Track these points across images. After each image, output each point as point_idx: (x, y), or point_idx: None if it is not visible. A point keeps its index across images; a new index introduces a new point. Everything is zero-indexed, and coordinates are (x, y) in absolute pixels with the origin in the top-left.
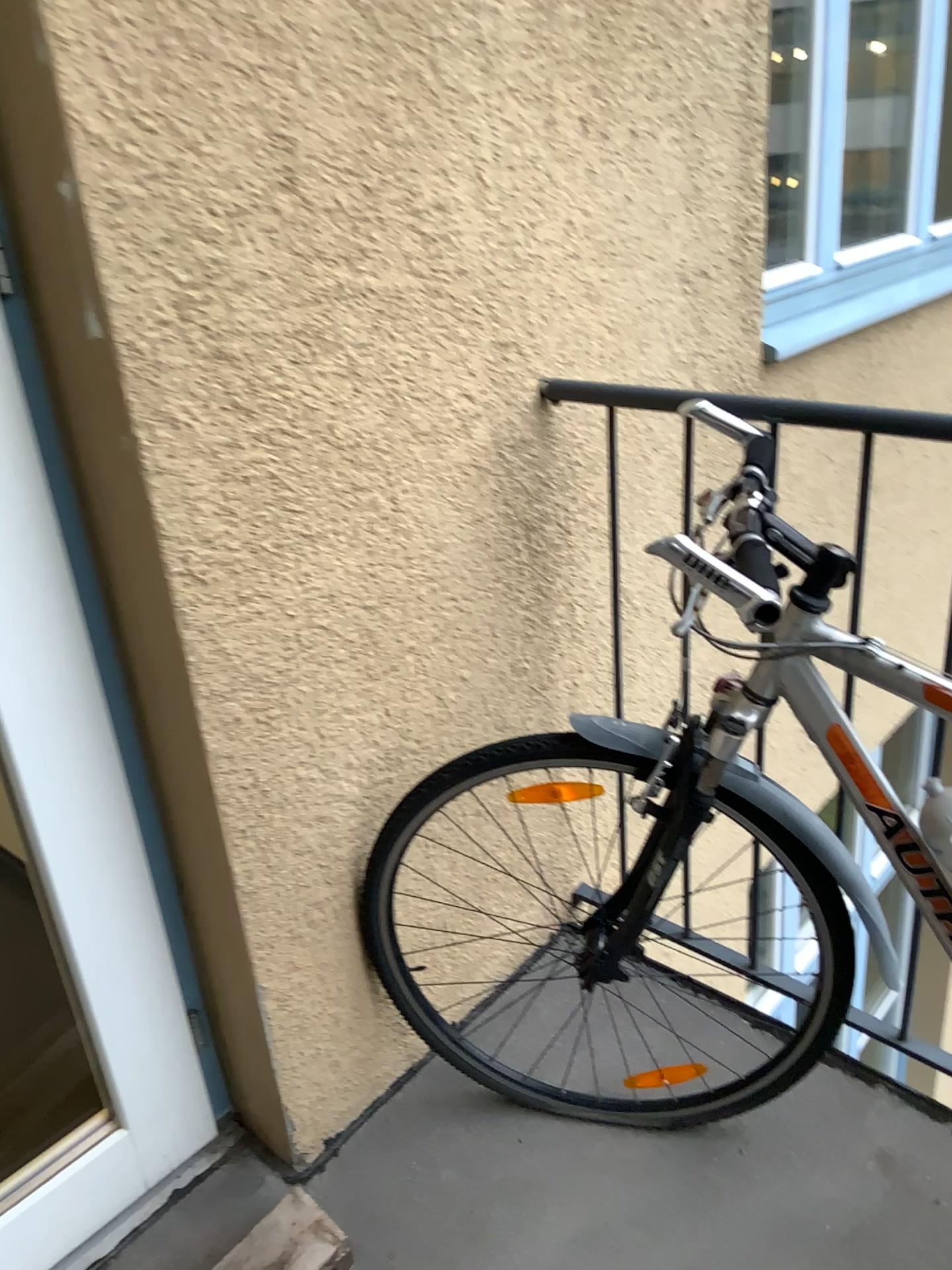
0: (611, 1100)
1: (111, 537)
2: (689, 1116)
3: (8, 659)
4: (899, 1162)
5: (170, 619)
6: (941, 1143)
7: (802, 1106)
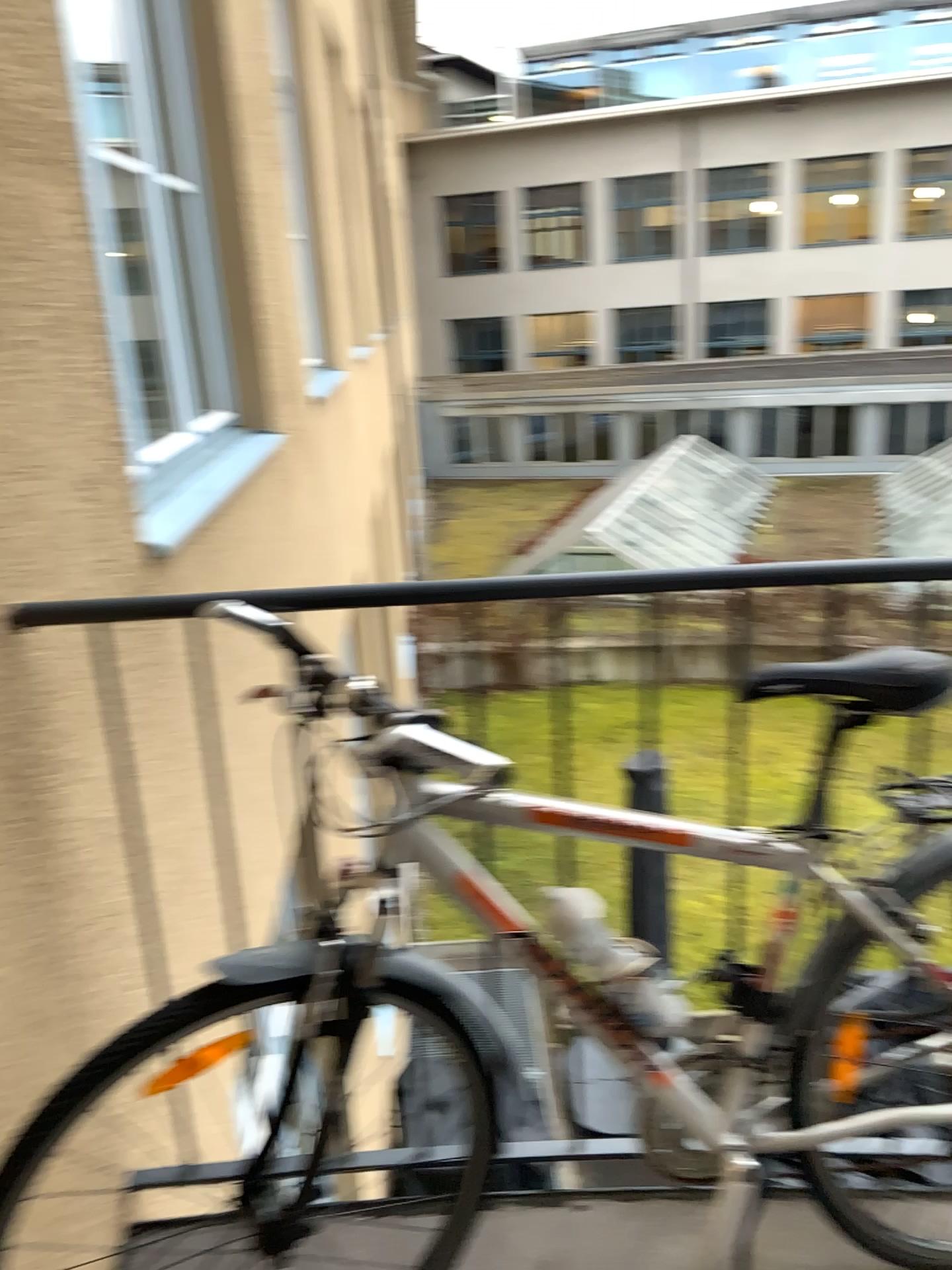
0: None
1: None
2: None
3: None
4: (557, 1260)
5: None
6: (575, 1221)
7: (459, 1265)
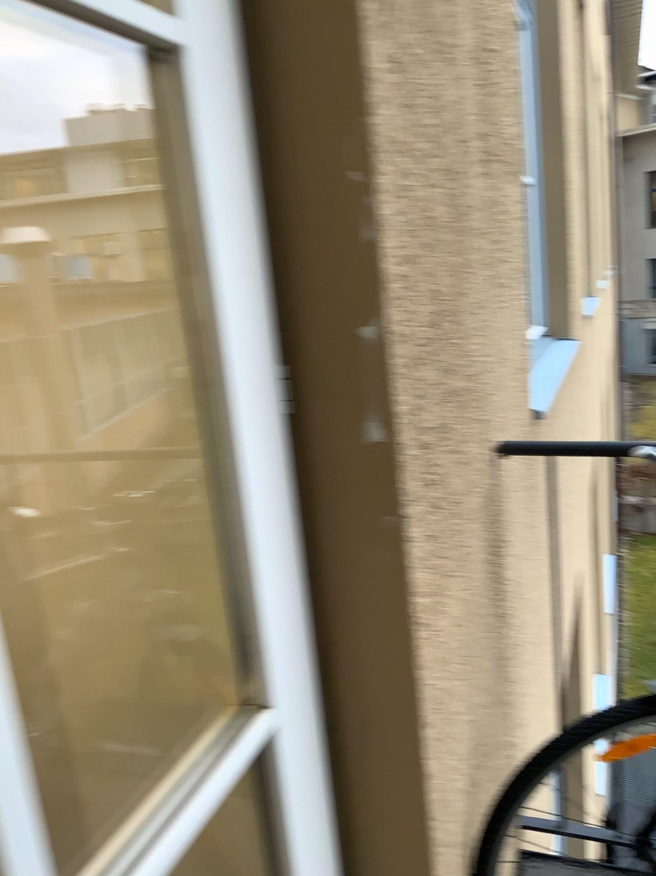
0: None
1: (336, 601)
2: None
3: (278, 728)
4: None
5: (393, 663)
6: None
7: None
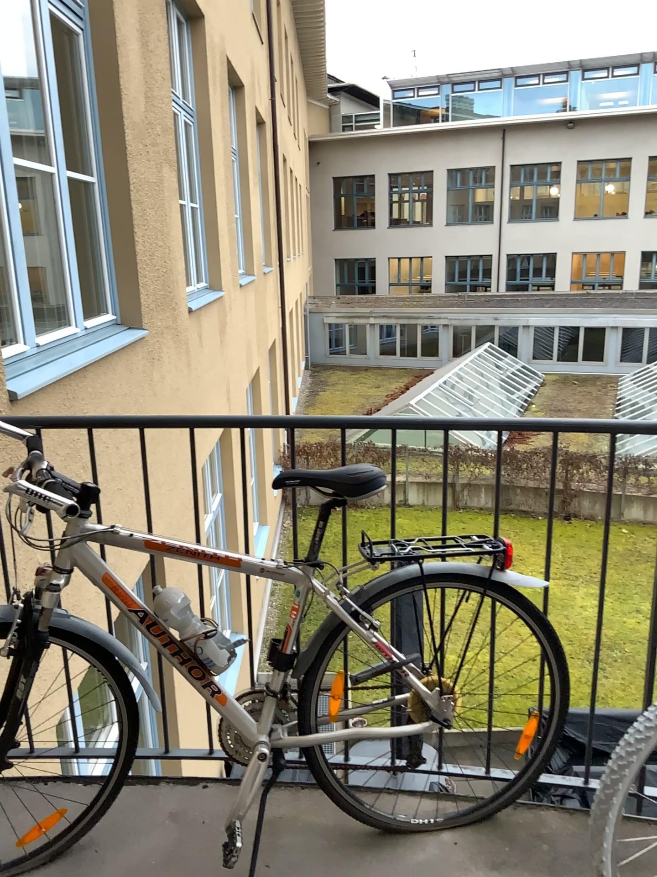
0: (7, 865)
1: None
2: (60, 848)
3: None
4: (180, 813)
5: None
6: (197, 794)
7: (123, 813)
